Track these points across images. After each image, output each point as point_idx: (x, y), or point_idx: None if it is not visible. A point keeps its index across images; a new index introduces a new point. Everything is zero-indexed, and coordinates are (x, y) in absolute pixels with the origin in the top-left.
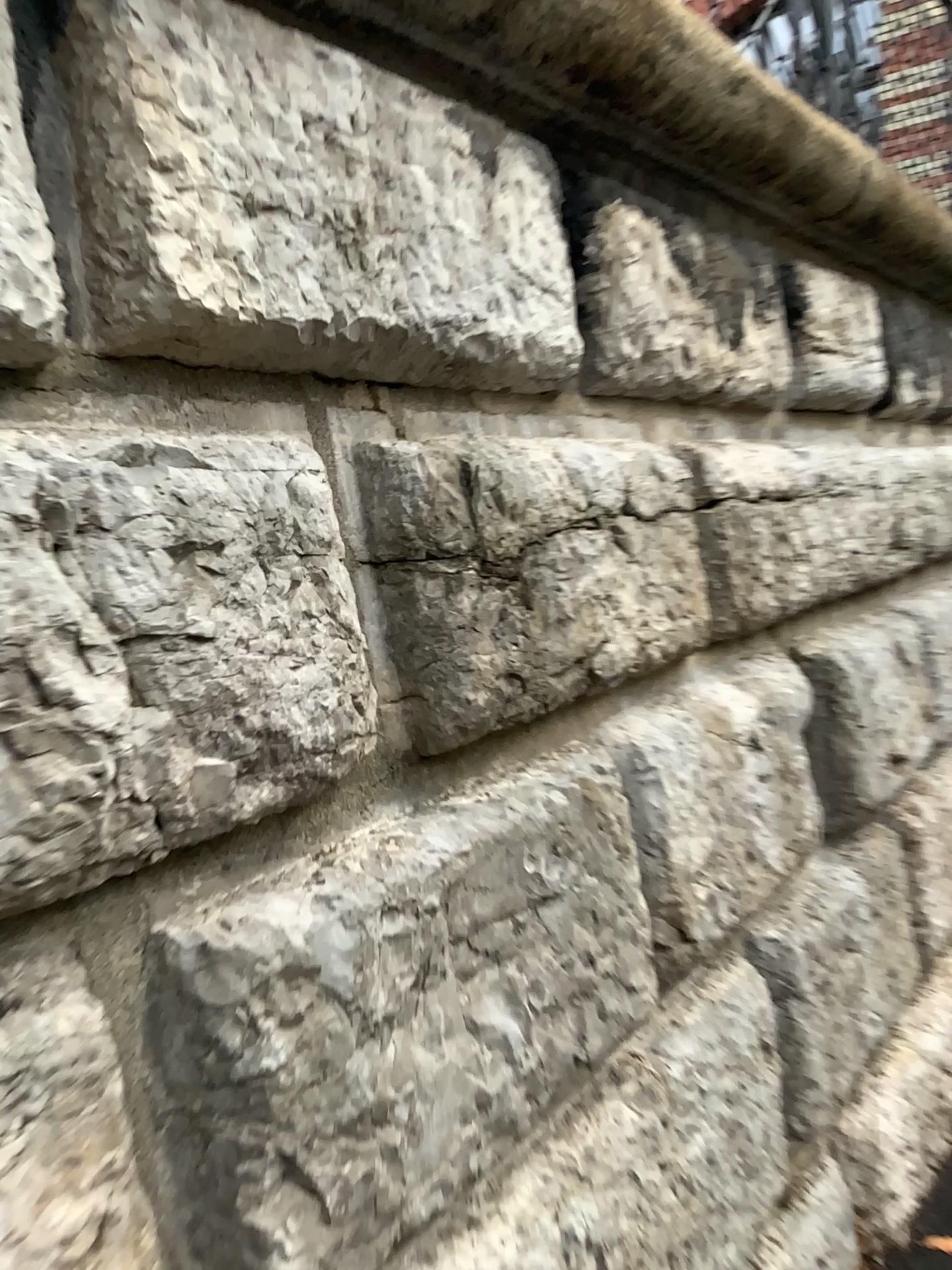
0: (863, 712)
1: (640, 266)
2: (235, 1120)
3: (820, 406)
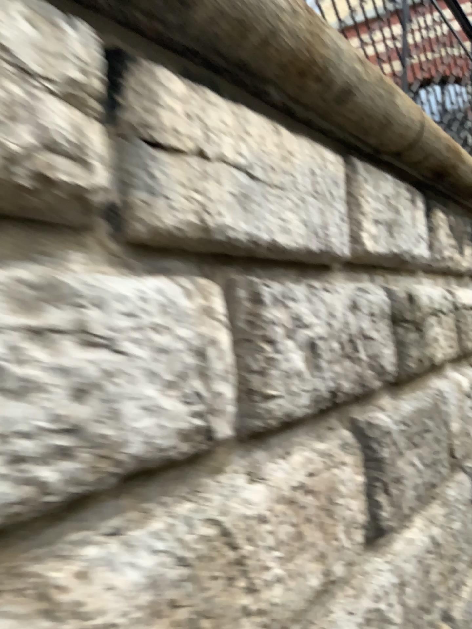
0: None
1: (444, 229)
2: (375, 470)
3: None
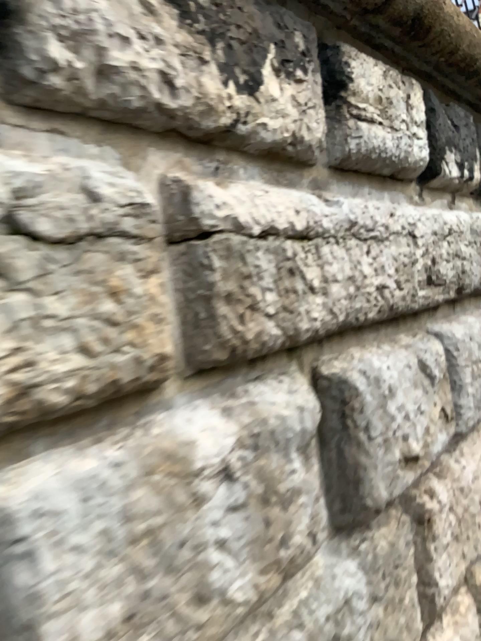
0: (376, 424)
1: None
2: None
3: (363, 167)
